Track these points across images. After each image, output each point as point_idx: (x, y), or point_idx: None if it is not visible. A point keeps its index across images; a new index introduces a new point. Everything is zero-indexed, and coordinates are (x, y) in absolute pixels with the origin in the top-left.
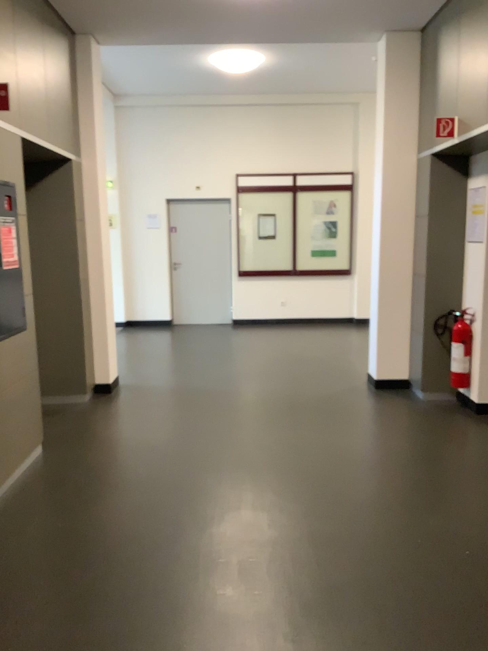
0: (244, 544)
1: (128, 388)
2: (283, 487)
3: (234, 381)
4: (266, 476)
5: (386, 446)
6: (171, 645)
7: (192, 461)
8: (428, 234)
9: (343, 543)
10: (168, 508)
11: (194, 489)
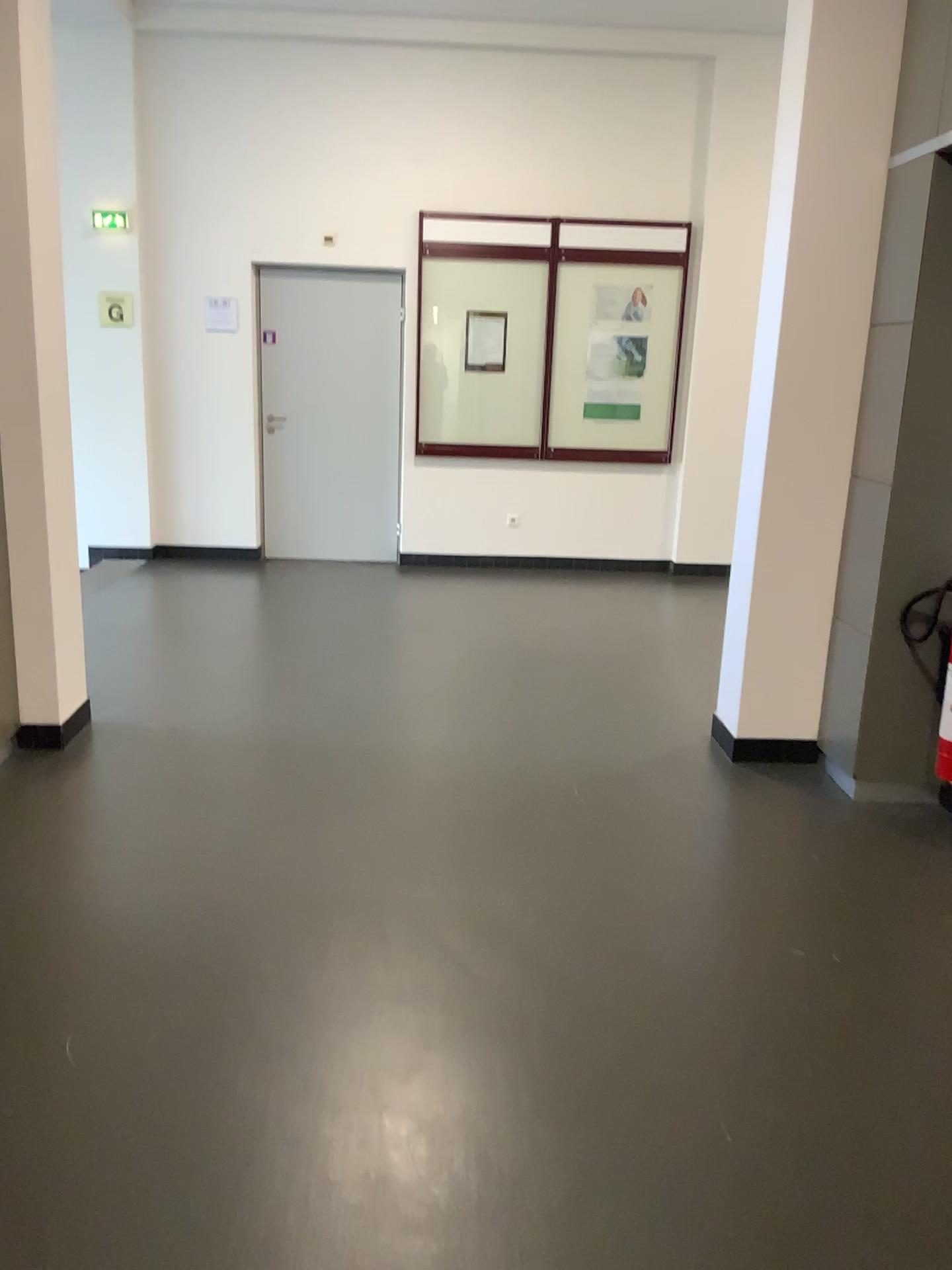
0: None
1: (111, 733)
2: (486, 1131)
3: (382, 725)
4: (438, 1082)
5: (781, 963)
6: None
7: (226, 1006)
8: (909, 374)
9: None
10: (109, 1225)
11: (211, 1135)
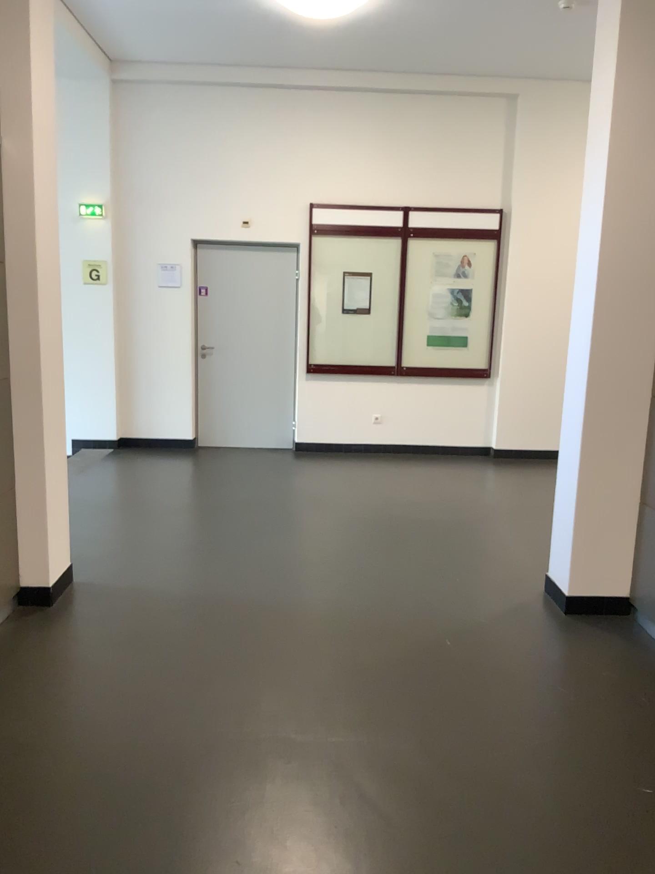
0: None
1: (88, 592)
2: None
3: (293, 584)
4: None
5: (636, 802)
6: None
7: (186, 850)
8: None
9: None
10: None
11: None
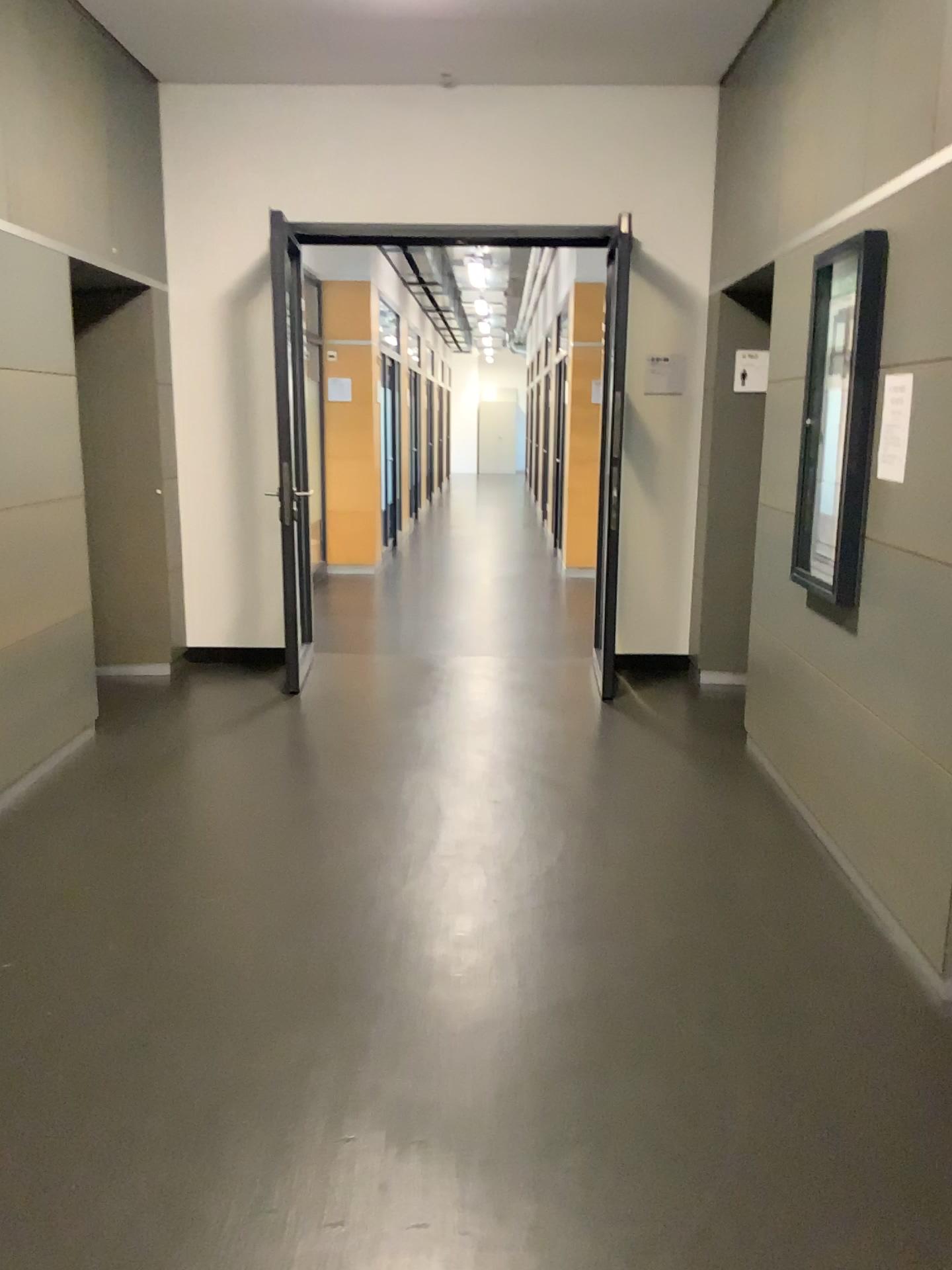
0: (352, 1264)
1: None
2: None
3: None
4: None
5: None
6: (505, 1056)
7: None
8: None
9: (81, 1264)
10: None
11: None
